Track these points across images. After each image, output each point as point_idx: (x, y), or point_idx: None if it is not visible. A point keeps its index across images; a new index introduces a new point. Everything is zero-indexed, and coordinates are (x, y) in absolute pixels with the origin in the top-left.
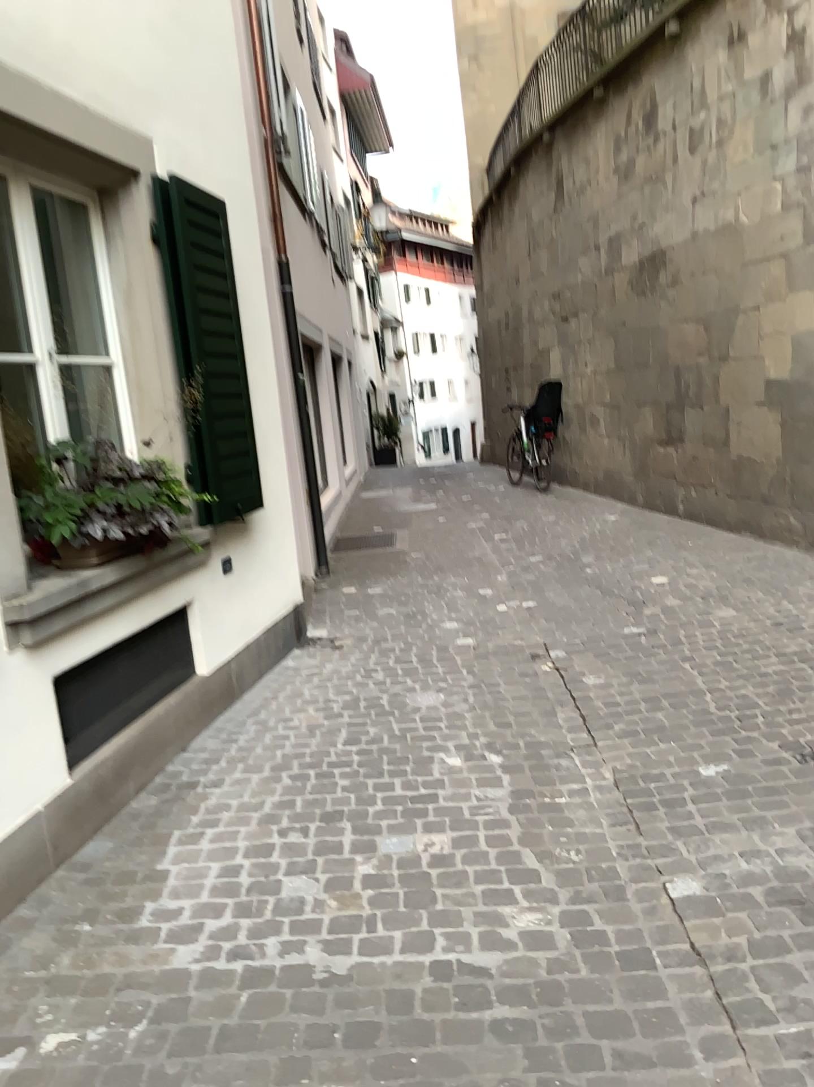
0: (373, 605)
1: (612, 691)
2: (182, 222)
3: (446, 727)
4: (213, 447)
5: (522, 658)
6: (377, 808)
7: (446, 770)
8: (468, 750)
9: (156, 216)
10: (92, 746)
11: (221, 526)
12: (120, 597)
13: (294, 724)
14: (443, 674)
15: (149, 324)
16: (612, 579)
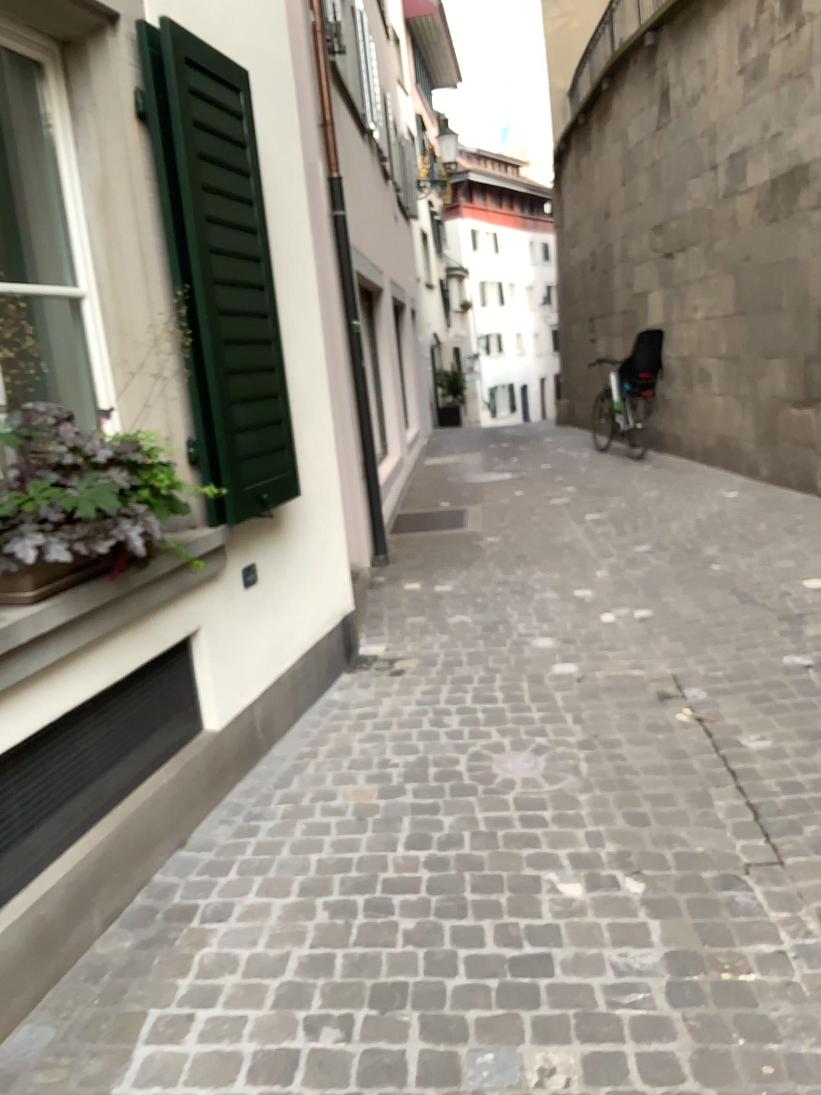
0: (443, 610)
1: (786, 763)
2: (182, 93)
3: (554, 820)
4: (228, 414)
5: (646, 700)
6: (459, 985)
7: (561, 907)
8: (589, 864)
9: (142, 79)
10: (33, 869)
11: (241, 523)
12: (78, 643)
13: (338, 804)
14: (540, 721)
15: (132, 239)
16: (749, 581)
